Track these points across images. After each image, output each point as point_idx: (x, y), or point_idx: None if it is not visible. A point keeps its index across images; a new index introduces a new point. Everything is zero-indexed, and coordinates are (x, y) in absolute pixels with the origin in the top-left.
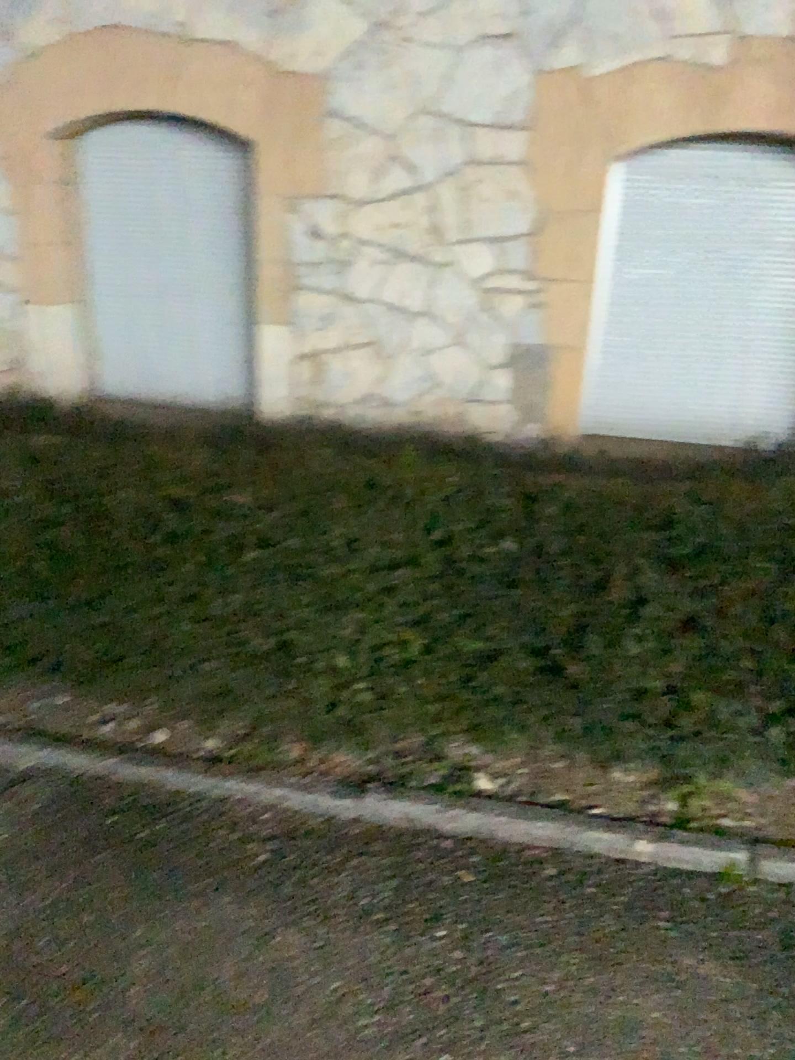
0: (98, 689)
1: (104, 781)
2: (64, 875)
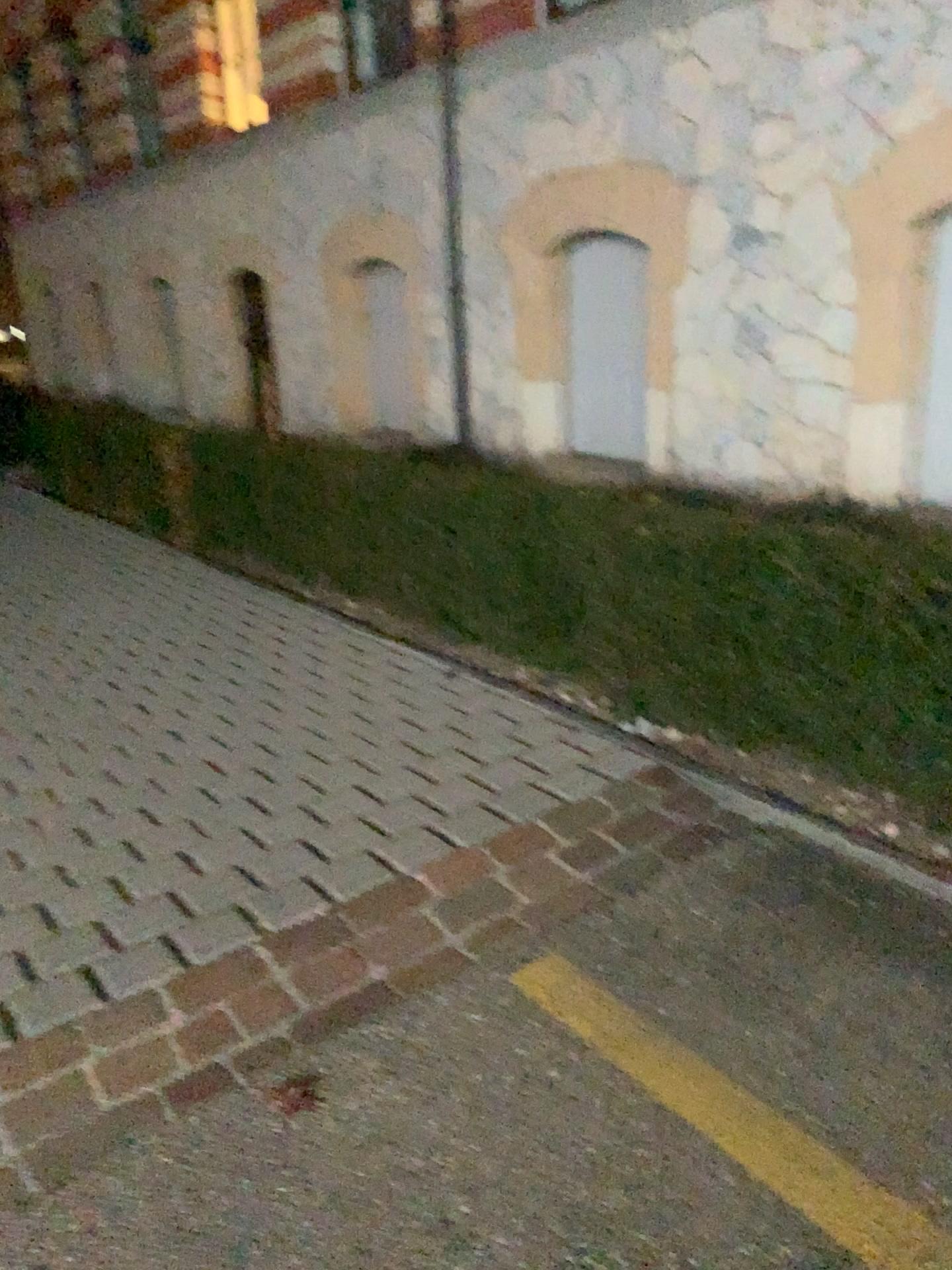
0: (838, 763)
1: (827, 846)
2: (773, 903)
